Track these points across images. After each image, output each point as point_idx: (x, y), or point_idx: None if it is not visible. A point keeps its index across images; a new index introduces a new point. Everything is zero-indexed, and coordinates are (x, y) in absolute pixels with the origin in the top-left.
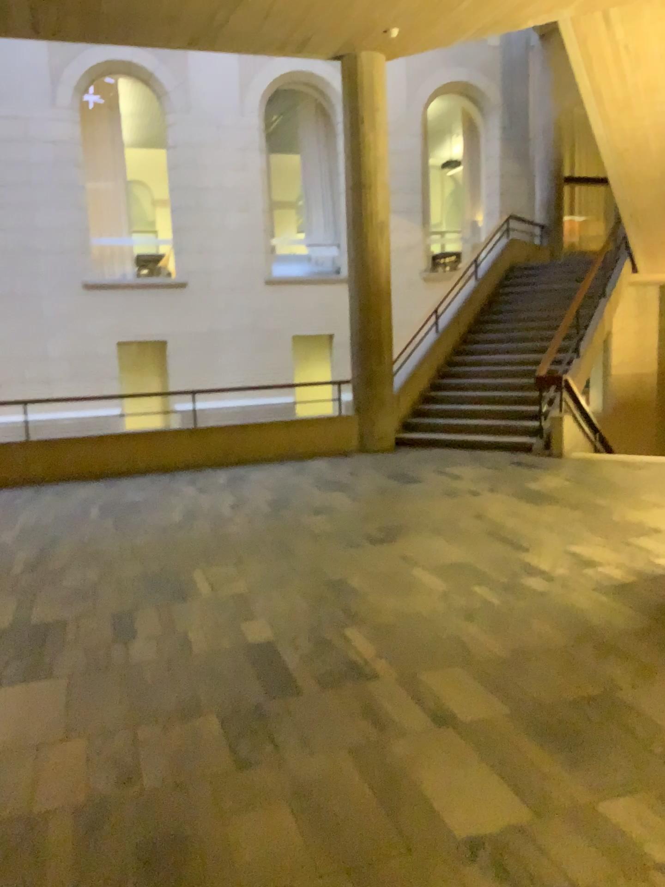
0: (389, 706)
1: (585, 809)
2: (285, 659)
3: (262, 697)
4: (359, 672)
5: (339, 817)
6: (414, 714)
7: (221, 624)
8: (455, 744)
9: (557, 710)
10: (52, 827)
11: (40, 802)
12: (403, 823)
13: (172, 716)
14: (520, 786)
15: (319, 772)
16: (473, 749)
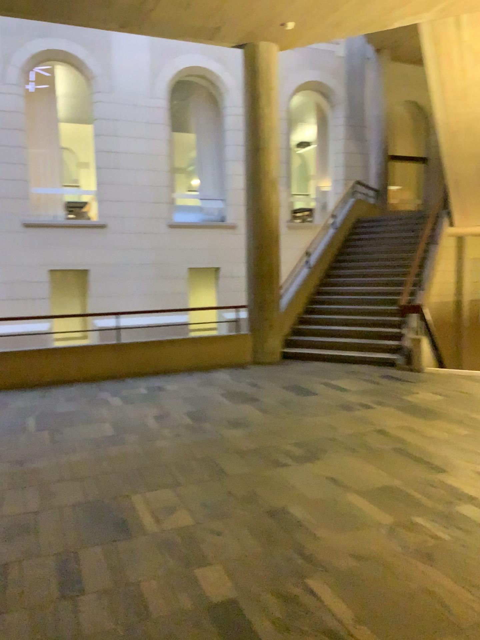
0: None
1: None
2: (257, 627)
3: None
4: None
5: None
6: None
7: (175, 572)
8: None
9: None
10: None
11: None
12: None
13: None
14: None
15: None
16: None
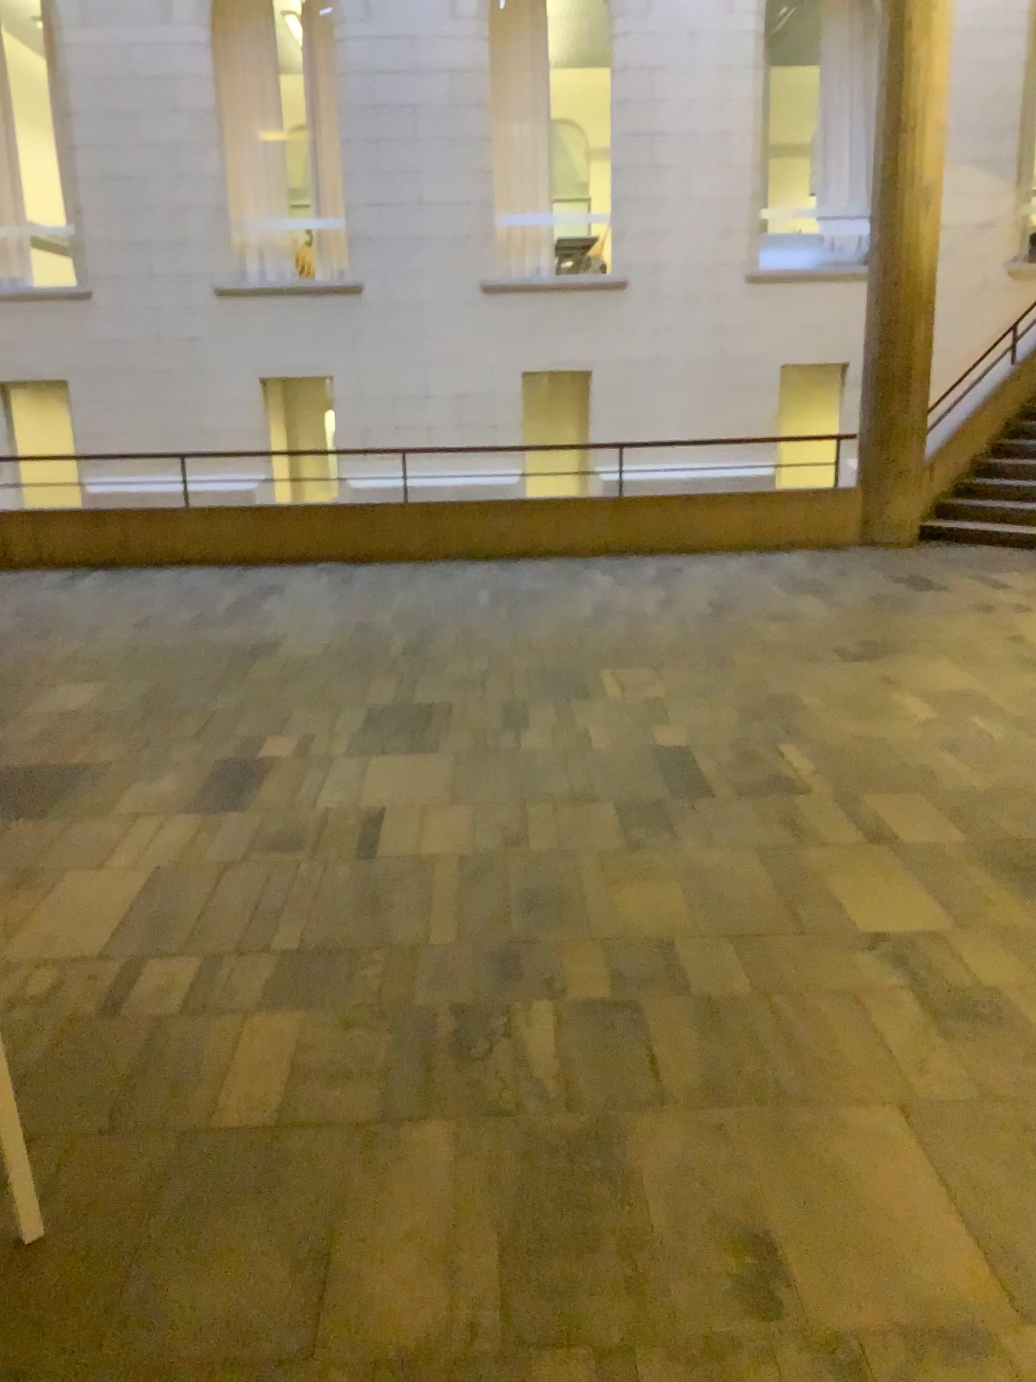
0: (816, 817)
1: (1018, 926)
2: (701, 762)
3: (667, 793)
4: (788, 783)
5: (733, 896)
6: (844, 827)
7: (630, 722)
8: (884, 857)
9: (1026, 843)
10: (441, 865)
11: (428, 847)
12: (802, 910)
13: (566, 798)
14: (948, 899)
15: (719, 860)
16: (905, 863)
